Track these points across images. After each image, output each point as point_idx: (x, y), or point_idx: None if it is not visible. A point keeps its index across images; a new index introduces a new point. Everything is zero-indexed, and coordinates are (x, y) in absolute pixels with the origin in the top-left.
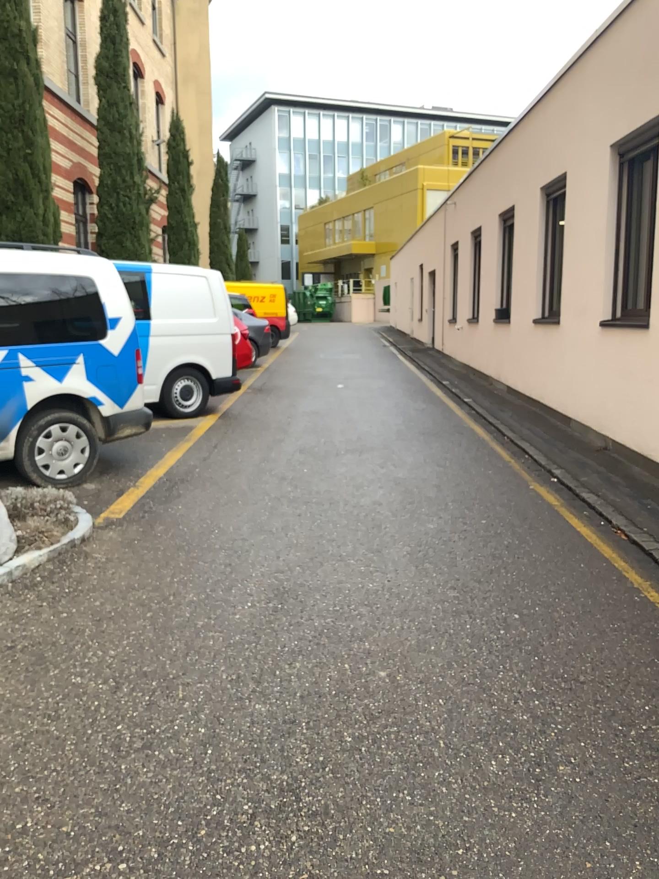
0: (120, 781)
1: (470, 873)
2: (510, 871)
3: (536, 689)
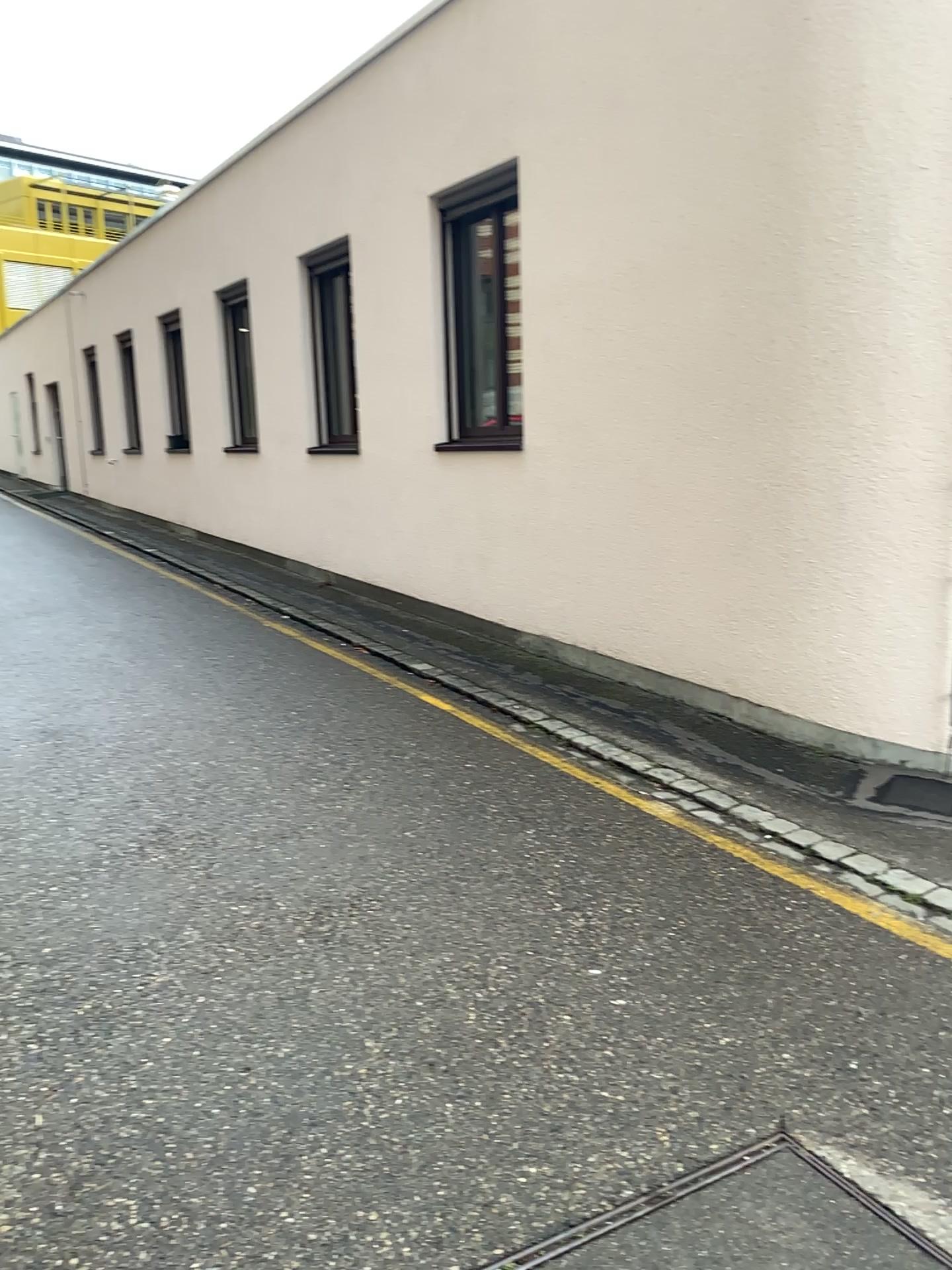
0: (6, 851)
1: (317, 831)
2: (343, 826)
3: (326, 747)
